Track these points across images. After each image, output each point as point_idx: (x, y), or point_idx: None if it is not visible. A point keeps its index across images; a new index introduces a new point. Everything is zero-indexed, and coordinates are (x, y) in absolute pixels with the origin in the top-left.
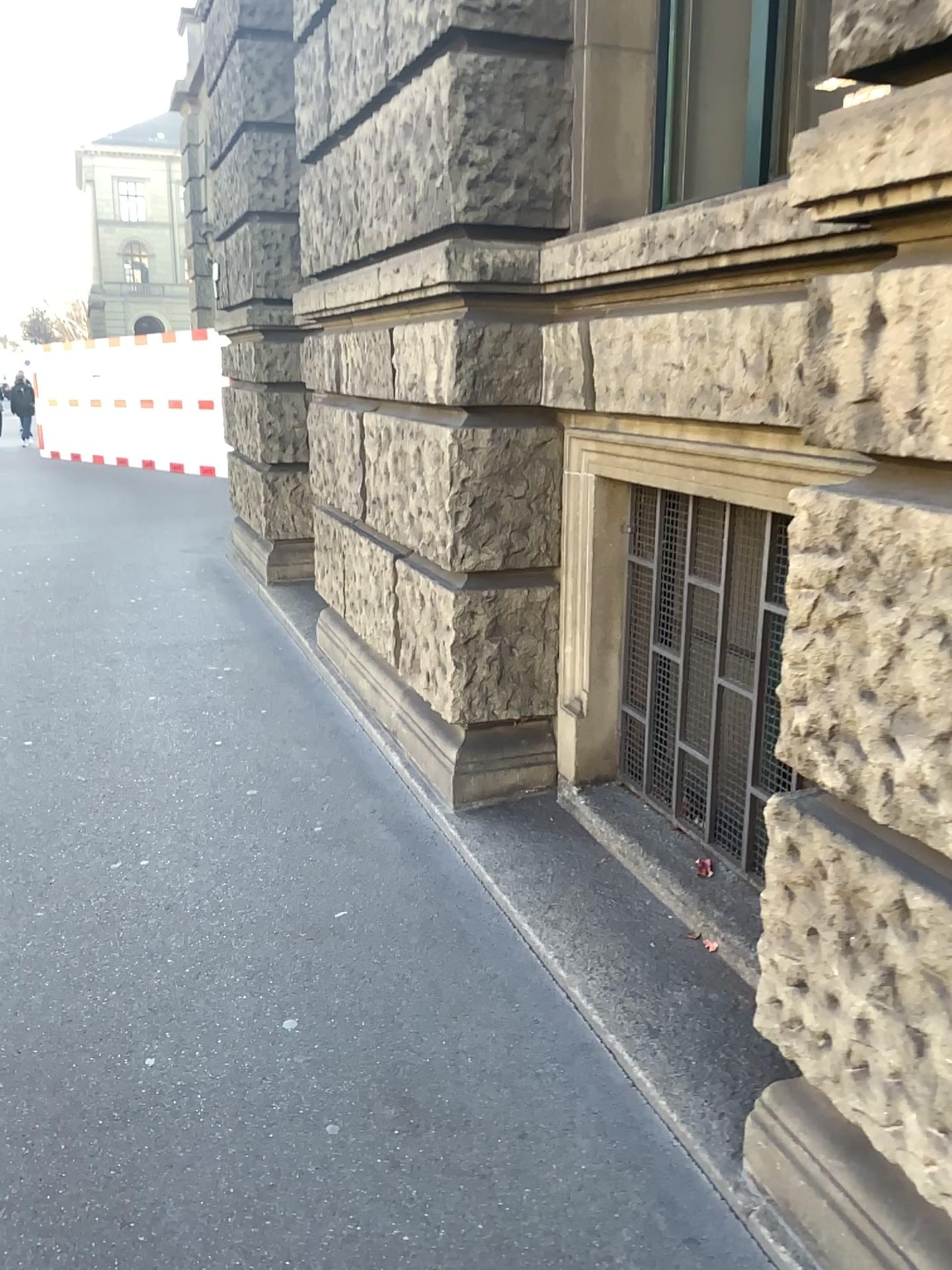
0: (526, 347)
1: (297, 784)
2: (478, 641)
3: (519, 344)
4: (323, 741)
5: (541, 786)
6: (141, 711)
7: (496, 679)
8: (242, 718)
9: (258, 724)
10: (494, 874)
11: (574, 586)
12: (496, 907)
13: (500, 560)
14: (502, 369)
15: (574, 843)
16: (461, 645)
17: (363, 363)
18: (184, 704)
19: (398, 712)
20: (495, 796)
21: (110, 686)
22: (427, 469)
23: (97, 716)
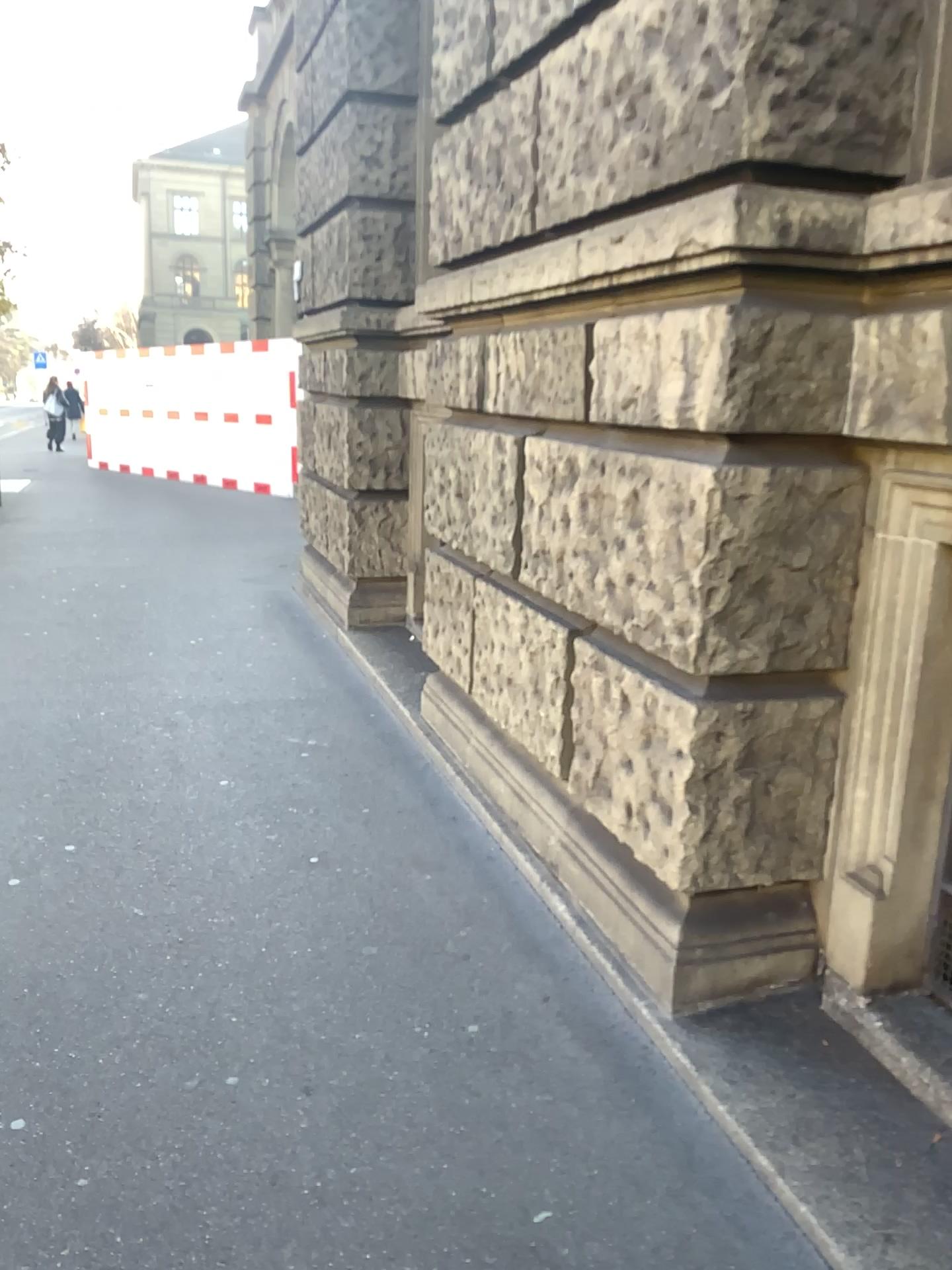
0: (833, 350)
1: (431, 941)
2: (723, 775)
3: (822, 345)
4: (453, 868)
5: (795, 980)
6: (212, 806)
7: (744, 829)
8: (342, 823)
9: (365, 835)
10: (766, 1148)
11: (874, 702)
12: (787, 1218)
13: (763, 660)
14: (790, 382)
15: (876, 1095)
16: (697, 779)
17: (530, 372)
18: (266, 799)
19: (565, 843)
20: (729, 993)
21: (171, 766)
22: (650, 521)
23: (156, 810)
